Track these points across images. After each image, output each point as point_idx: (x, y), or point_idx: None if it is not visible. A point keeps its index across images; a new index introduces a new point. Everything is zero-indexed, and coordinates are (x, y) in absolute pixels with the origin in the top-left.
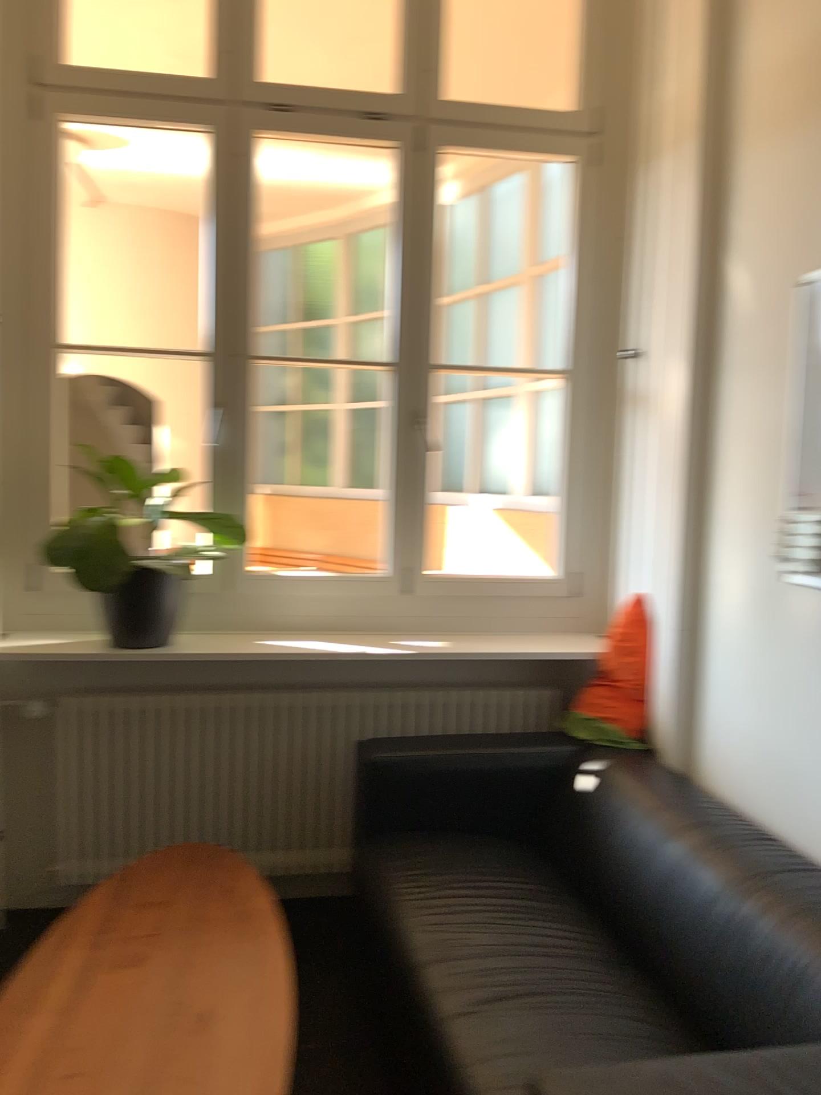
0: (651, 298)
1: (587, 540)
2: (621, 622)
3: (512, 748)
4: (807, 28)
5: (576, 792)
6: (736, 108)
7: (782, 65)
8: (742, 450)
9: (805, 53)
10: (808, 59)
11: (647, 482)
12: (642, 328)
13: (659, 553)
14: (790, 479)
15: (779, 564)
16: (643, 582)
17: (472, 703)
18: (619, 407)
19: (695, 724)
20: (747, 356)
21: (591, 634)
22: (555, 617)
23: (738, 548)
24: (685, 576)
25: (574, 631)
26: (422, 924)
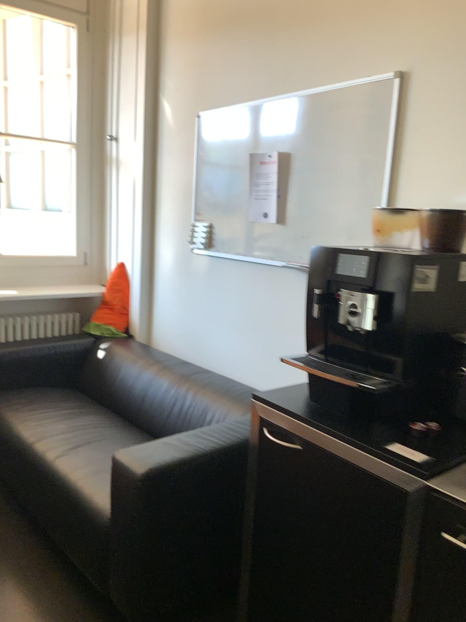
0: (120, 110)
1: (88, 236)
2: (110, 276)
3: (58, 343)
4: None
5: (95, 360)
6: (163, 21)
7: (186, 7)
8: (170, 192)
9: (197, 4)
10: (199, 8)
11: (120, 206)
12: (115, 126)
13: (129, 242)
14: (193, 206)
15: (188, 245)
16: (120, 256)
17: (30, 323)
18: (103, 166)
19: (149, 322)
20: (171, 147)
21: (92, 285)
22: (72, 277)
23: (169, 238)
24: (143, 252)
25: (83, 283)
26: (30, 427)
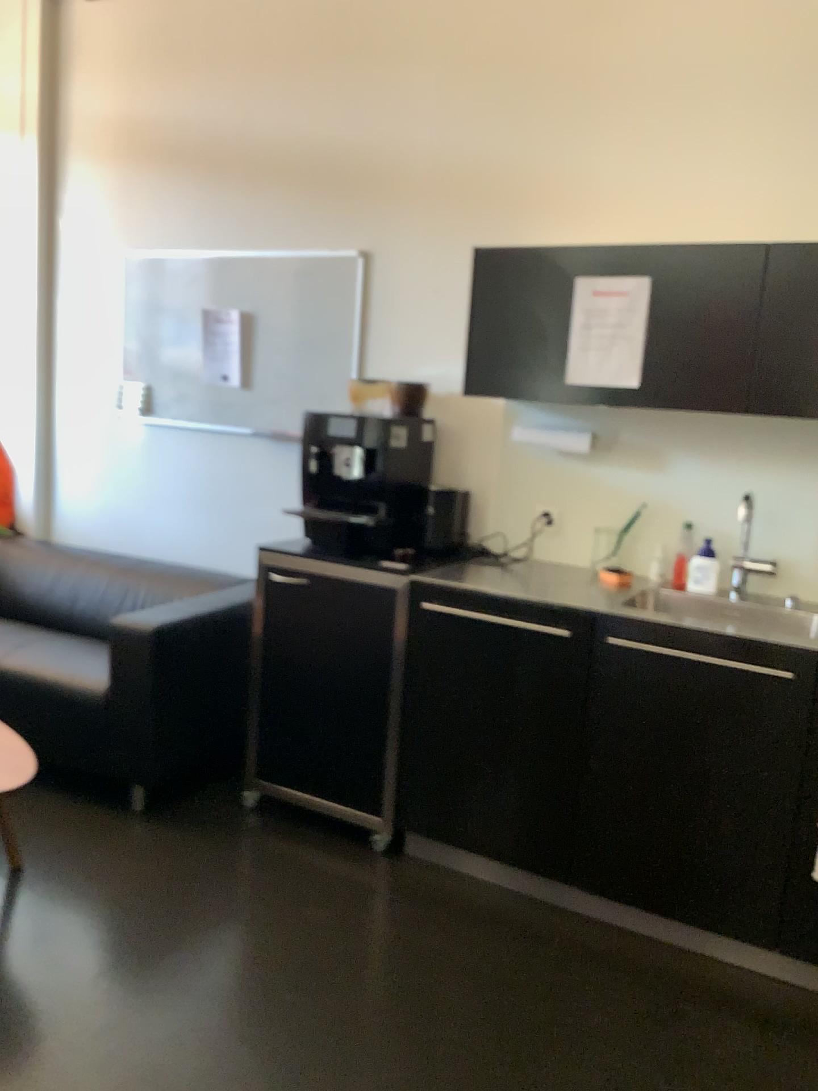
0: None
1: None
2: None
3: None
4: (118, 107)
5: None
6: (65, 129)
7: (100, 120)
8: (83, 346)
9: (117, 121)
10: (121, 127)
11: None
12: None
13: (16, 409)
14: (123, 365)
15: (117, 412)
16: None
17: None
18: None
19: (52, 515)
20: (83, 289)
21: None
22: None
23: (83, 404)
24: (40, 423)
25: None
26: None
